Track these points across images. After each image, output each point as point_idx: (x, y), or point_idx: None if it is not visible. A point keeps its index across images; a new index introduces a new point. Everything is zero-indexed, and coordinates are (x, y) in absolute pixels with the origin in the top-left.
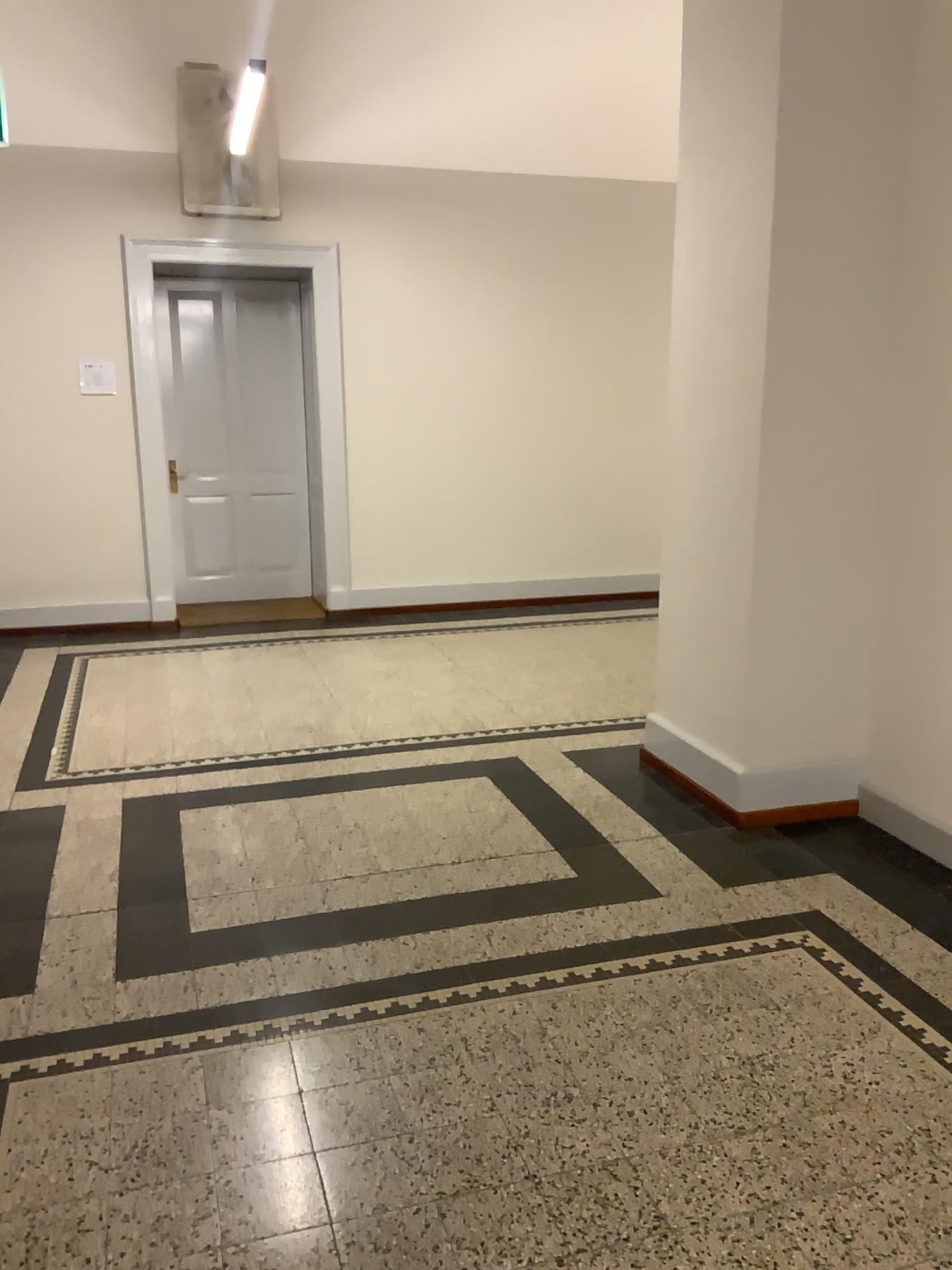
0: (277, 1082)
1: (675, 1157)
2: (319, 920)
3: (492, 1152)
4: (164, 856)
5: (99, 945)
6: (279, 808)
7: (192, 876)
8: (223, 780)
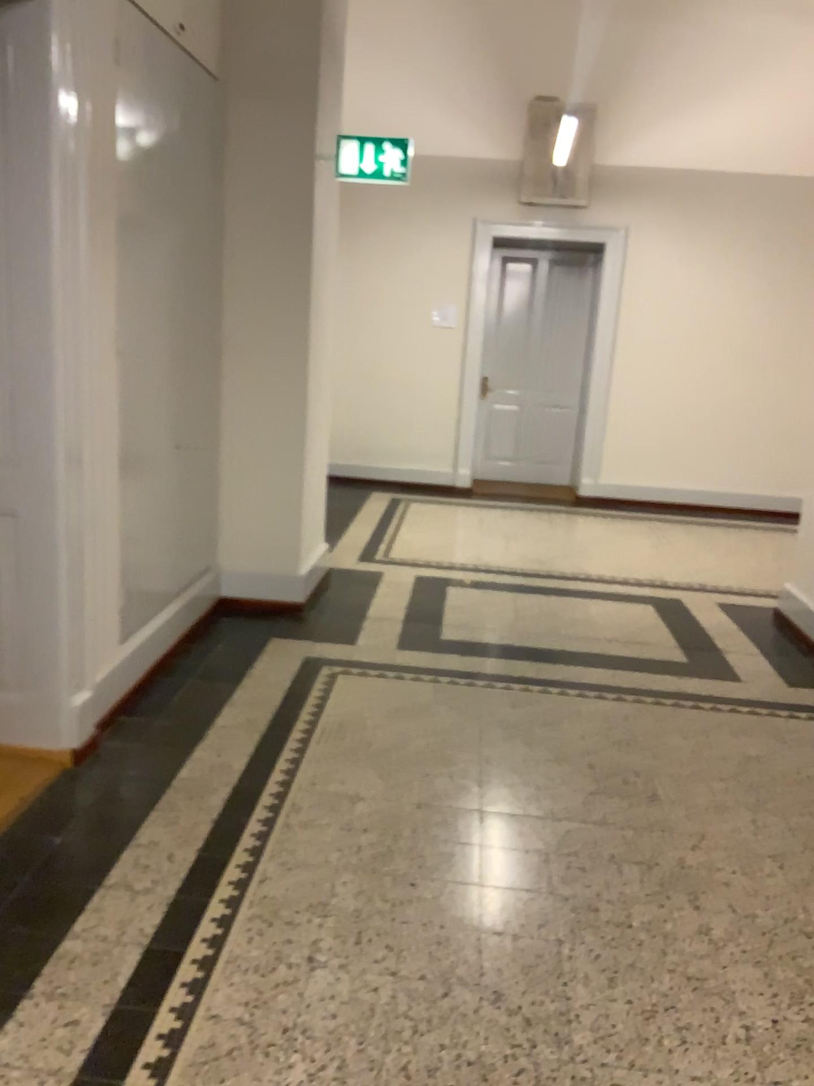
0: (469, 700)
1: (673, 775)
2: (514, 647)
3: (571, 749)
4: (434, 603)
5: (390, 632)
6: (508, 594)
7: (447, 615)
8: (477, 575)
